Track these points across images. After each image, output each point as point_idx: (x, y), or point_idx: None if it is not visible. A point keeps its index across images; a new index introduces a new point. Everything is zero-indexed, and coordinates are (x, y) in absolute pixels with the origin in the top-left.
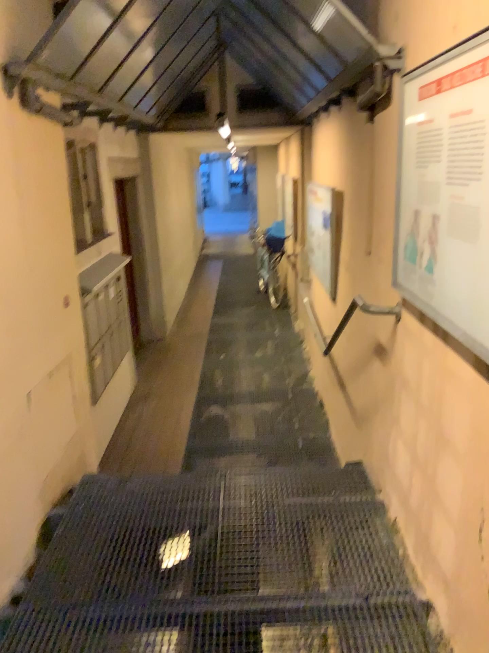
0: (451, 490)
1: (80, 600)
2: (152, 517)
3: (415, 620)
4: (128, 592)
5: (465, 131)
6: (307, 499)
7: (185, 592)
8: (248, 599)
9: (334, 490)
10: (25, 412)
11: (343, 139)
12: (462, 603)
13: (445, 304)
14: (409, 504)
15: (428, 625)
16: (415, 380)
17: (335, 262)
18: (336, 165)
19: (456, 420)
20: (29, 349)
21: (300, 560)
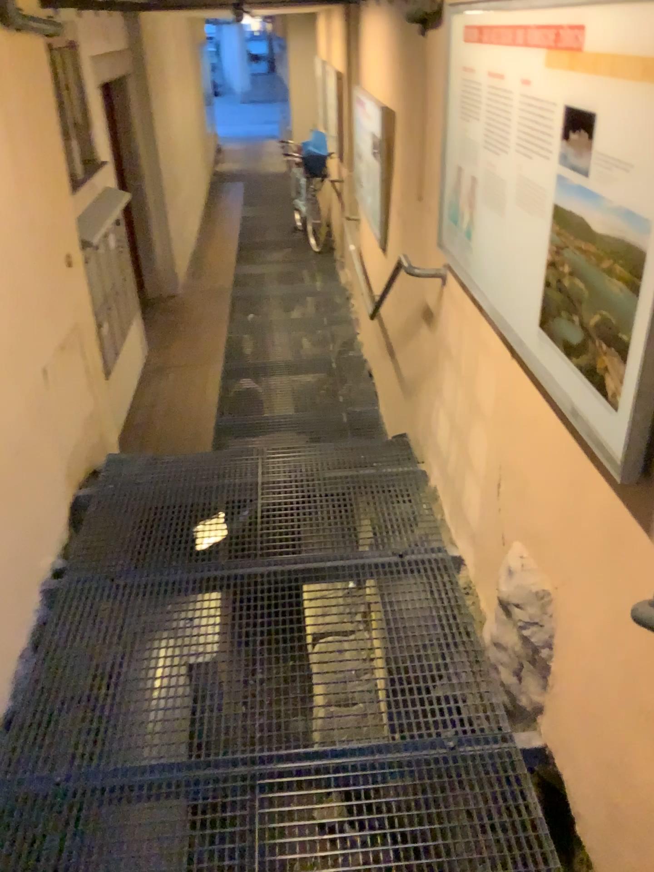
0: (480, 452)
1: (125, 569)
2: (188, 493)
3: (445, 571)
4: (172, 560)
5: (501, 94)
6: (349, 470)
7: (228, 557)
8: (290, 560)
9: (376, 461)
10: (45, 389)
11: (395, 45)
12: (484, 550)
13: (481, 272)
14: (447, 470)
15: (457, 575)
16: (457, 347)
17: (384, 203)
18: (386, 78)
19: (486, 387)
20: (41, 321)
21: (339, 526)
